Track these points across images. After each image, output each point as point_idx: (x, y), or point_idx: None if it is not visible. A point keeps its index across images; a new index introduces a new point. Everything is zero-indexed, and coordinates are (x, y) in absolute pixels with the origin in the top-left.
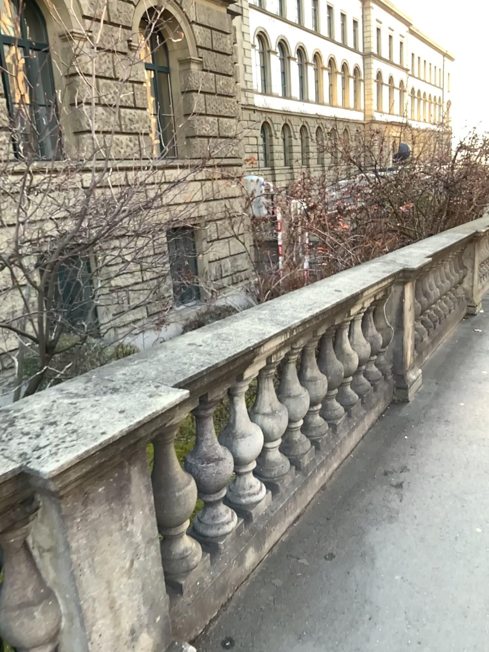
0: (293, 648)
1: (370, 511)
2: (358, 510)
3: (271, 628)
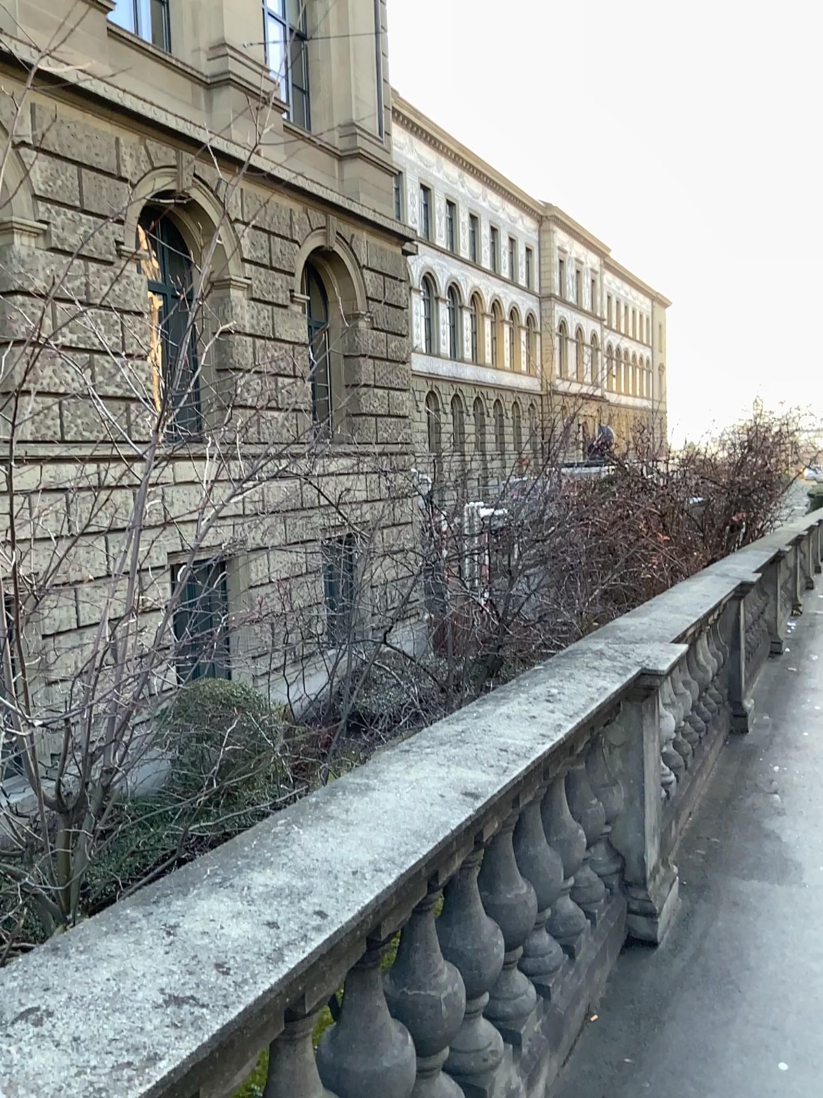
0: (744, 879)
1: (758, 805)
2: (747, 805)
3: (719, 870)
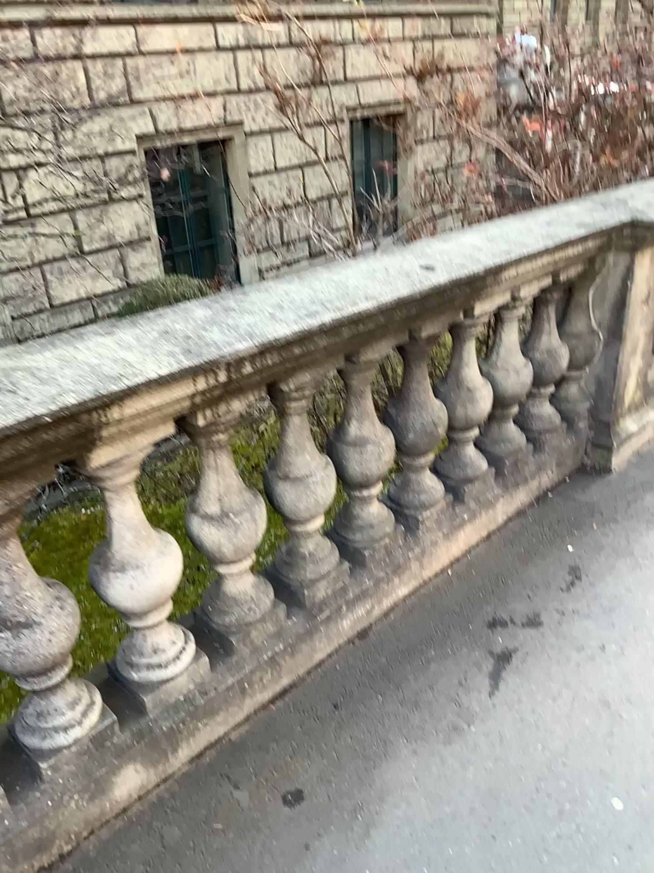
0: None
1: (423, 710)
2: (403, 704)
3: None
